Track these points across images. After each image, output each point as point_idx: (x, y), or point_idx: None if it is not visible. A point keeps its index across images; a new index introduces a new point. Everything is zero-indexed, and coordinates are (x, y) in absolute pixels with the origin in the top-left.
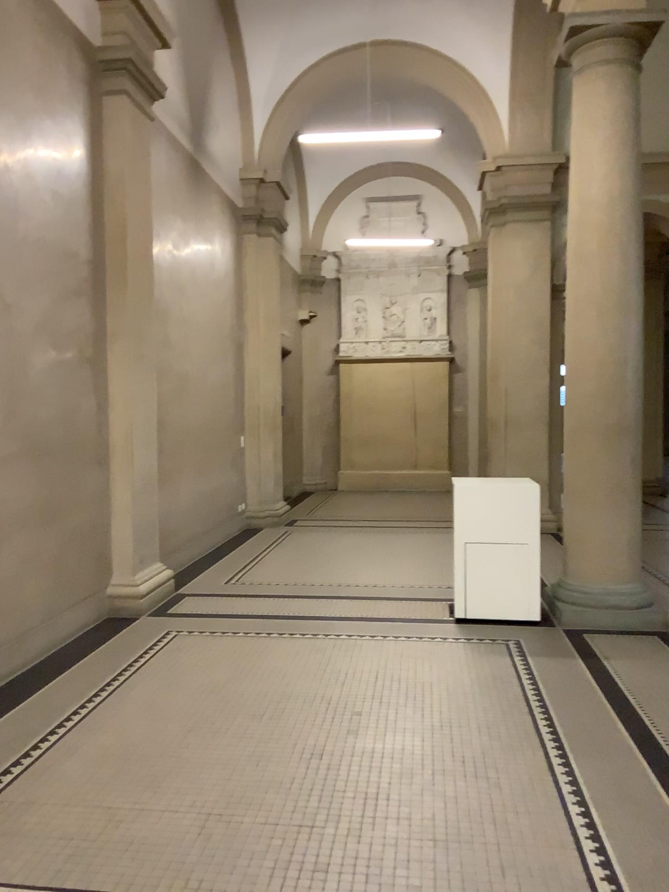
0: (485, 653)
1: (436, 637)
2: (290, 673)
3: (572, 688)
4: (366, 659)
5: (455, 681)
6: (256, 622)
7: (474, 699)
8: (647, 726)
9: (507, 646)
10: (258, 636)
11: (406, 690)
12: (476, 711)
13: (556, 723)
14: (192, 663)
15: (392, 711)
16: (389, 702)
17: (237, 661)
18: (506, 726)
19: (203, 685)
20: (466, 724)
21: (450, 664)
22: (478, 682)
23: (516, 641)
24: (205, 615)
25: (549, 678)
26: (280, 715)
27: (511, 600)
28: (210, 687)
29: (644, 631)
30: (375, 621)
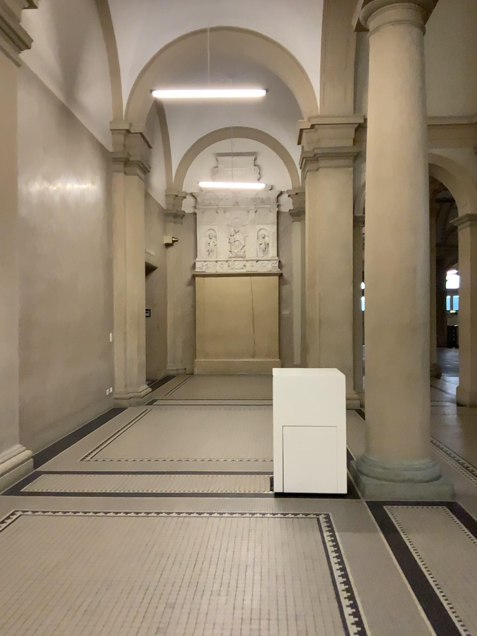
0: (298, 529)
1: (256, 512)
2: (115, 558)
3: (375, 569)
4: (189, 539)
5: (268, 562)
6: (97, 500)
7: (285, 583)
8: (448, 615)
9: (318, 521)
10: (95, 515)
11: (221, 575)
12: (286, 599)
13: (361, 614)
14: (24, 548)
15: (204, 602)
16: (203, 590)
17: (68, 545)
18: (313, 619)
19: (27, 574)
20: (275, 616)
21: (265, 542)
22: (290, 563)
23: (326, 516)
24: (53, 493)
25: (354, 557)
26: (92, 611)
27: (321, 477)
28: (32, 578)
29: (435, 503)
30: (204, 496)
